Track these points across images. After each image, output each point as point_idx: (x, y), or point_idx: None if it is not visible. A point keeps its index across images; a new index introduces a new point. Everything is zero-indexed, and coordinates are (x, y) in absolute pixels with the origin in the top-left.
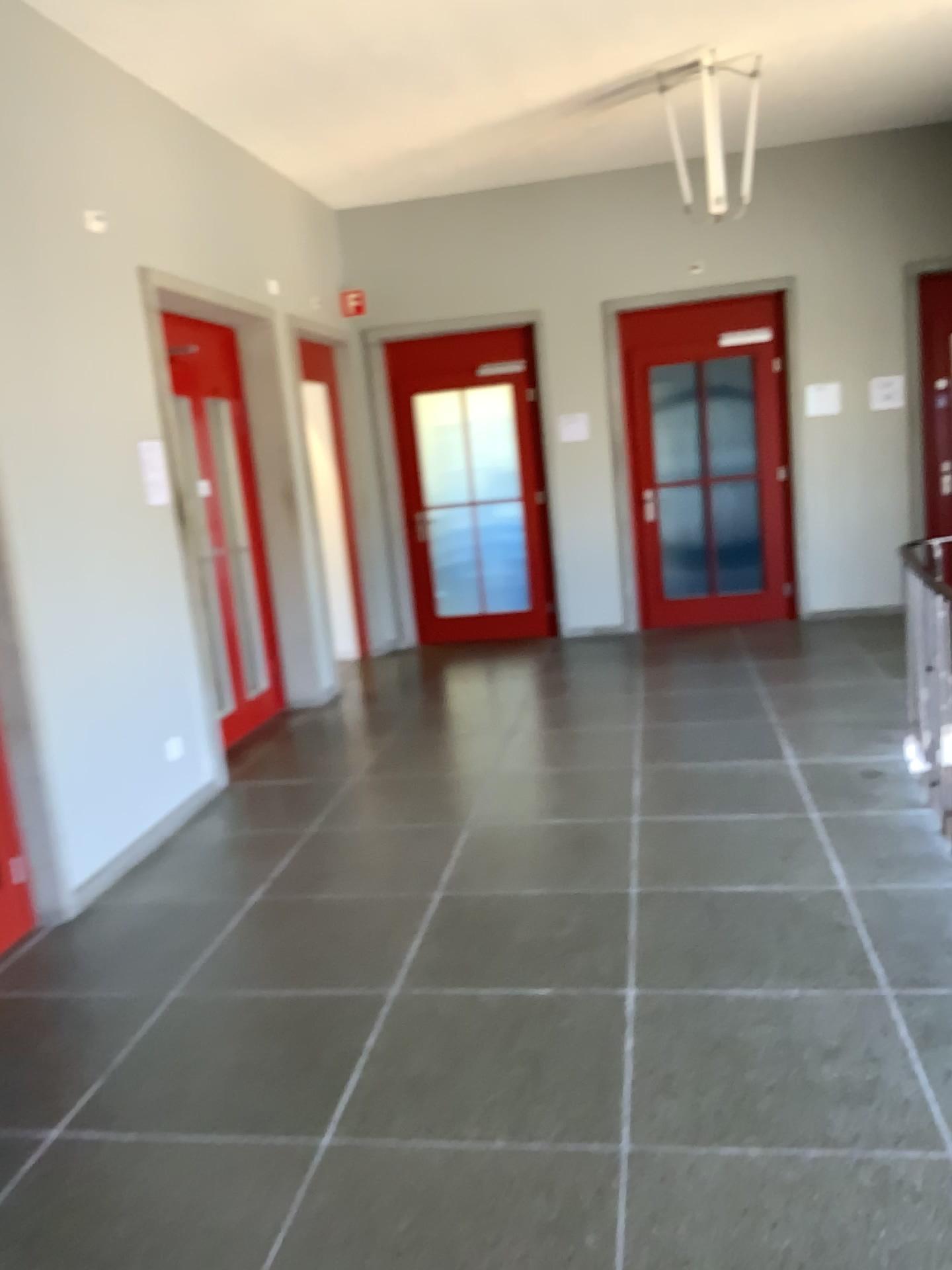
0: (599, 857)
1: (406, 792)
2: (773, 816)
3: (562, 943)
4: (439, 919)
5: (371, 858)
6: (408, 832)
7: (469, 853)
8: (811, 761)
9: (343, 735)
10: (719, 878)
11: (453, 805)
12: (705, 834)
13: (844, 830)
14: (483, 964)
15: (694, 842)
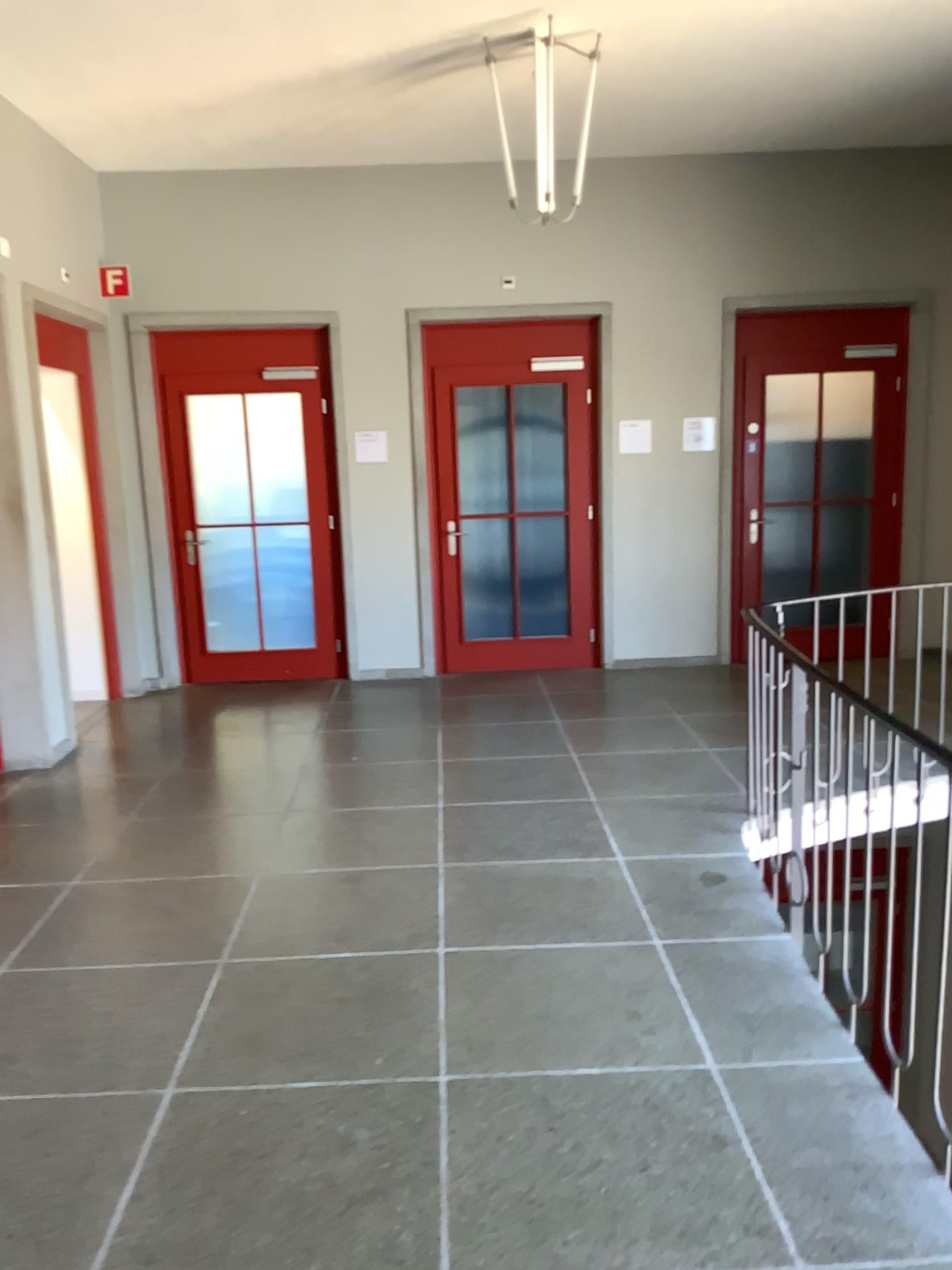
0: (395, 1018)
1: (143, 904)
2: (610, 947)
3: (344, 1192)
4: (164, 1145)
5: (78, 1025)
6: (138, 974)
7: (218, 1014)
8: (644, 862)
9: (71, 813)
10: (554, 1058)
11: (203, 928)
12: (529, 979)
13: (699, 971)
14: (223, 1241)
15: (516, 991)
